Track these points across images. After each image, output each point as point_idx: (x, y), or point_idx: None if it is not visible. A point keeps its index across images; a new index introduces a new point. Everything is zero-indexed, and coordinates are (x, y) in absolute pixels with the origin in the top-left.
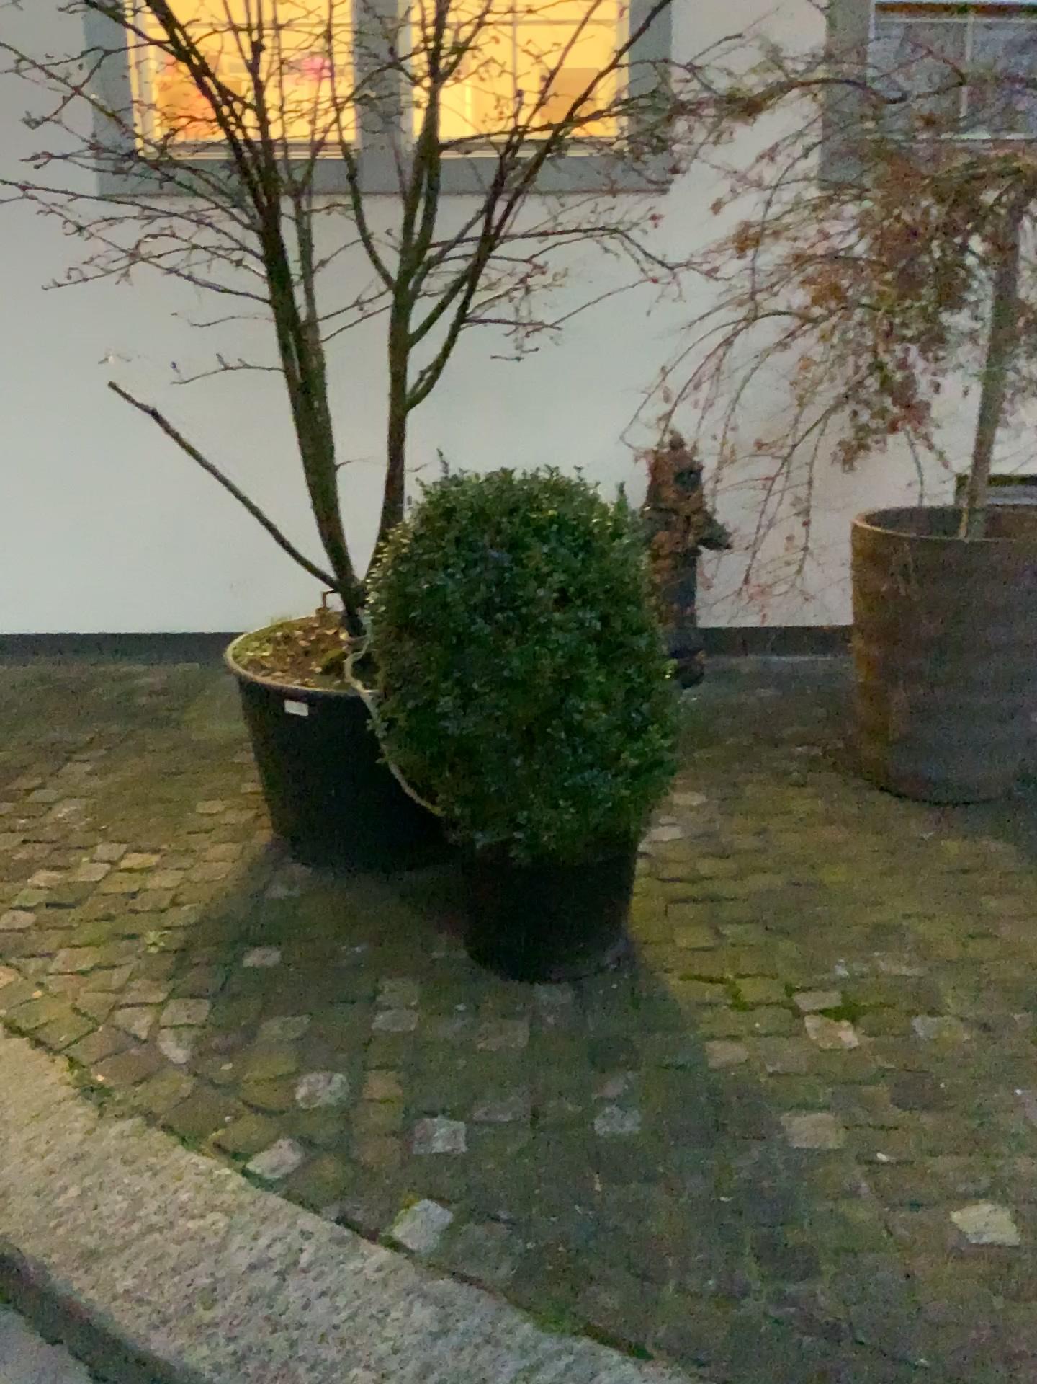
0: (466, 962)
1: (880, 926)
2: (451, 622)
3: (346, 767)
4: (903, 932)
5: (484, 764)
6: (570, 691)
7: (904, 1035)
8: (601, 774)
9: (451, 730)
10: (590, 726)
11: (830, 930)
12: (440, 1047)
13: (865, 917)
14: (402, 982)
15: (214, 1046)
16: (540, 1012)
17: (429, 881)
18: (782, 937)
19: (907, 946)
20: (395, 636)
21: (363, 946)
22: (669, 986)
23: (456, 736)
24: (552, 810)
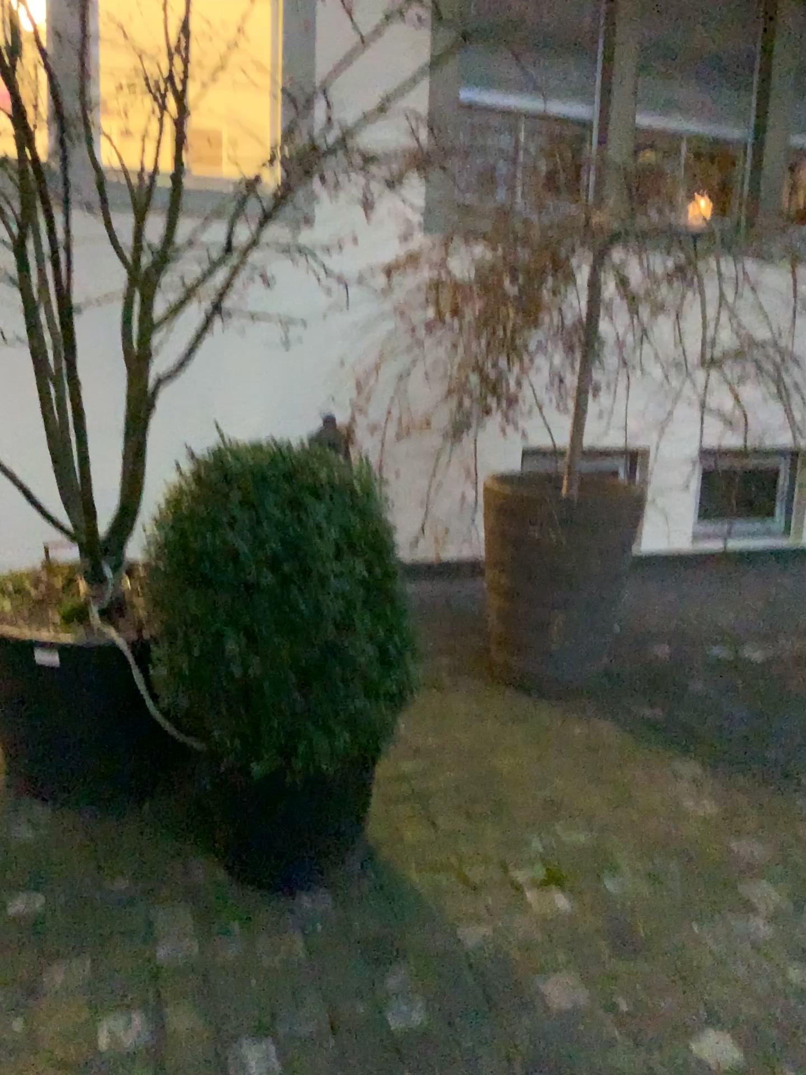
0: (234, 879)
1: (557, 804)
2: (237, 575)
3: (99, 706)
4: (575, 806)
5: (264, 700)
6: (340, 631)
7: (605, 896)
8: (363, 701)
9: (235, 671)
10: (359, 660)
11: (522, 811)
12: (230, 967)
13: (543, 796)
14: (177, 907)
15: (2, 1003)
16: (312, 919)
17: (182, 805)
18: (488, 822)
19: (582, 818)
20: (177, 588)
21: (130, 876)
22: (412, 878)
23: (239, 675)
24: (327, 737)
